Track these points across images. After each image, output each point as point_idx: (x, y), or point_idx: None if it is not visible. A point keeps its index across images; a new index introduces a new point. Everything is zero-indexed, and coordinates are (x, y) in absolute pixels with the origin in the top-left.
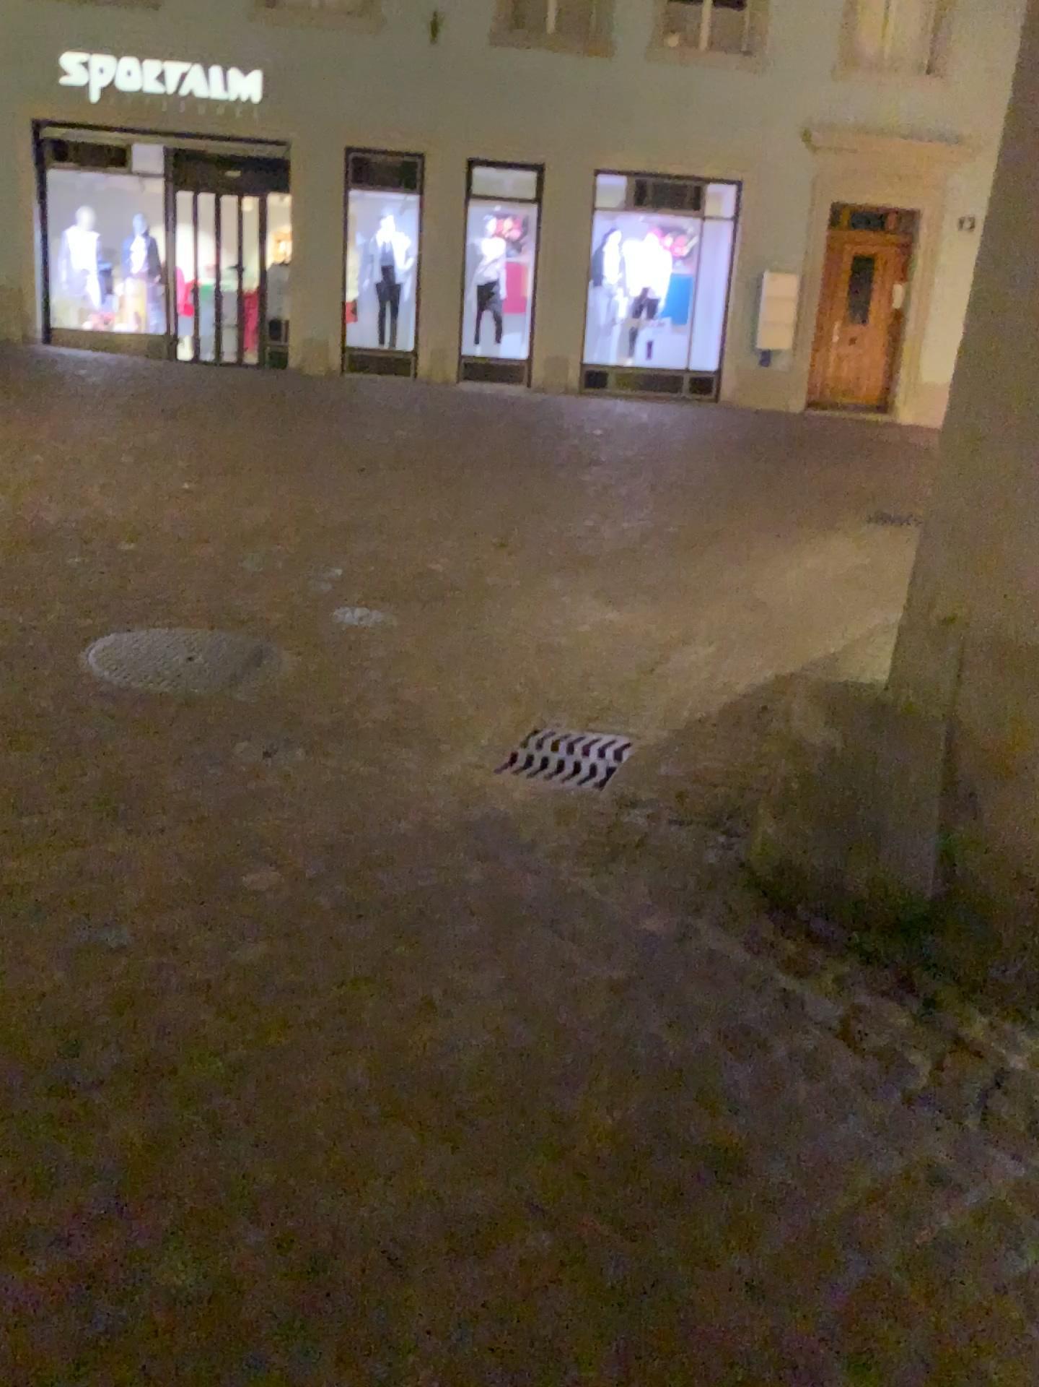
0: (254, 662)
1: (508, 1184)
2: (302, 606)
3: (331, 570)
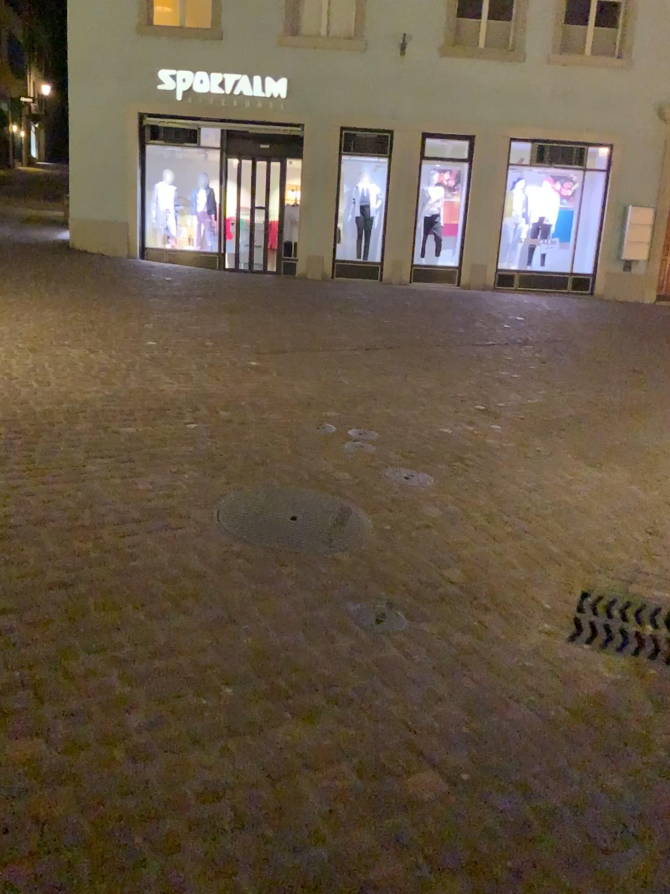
0: (341, 521)
1: None
2: (361, 467)
3: (373, 435)
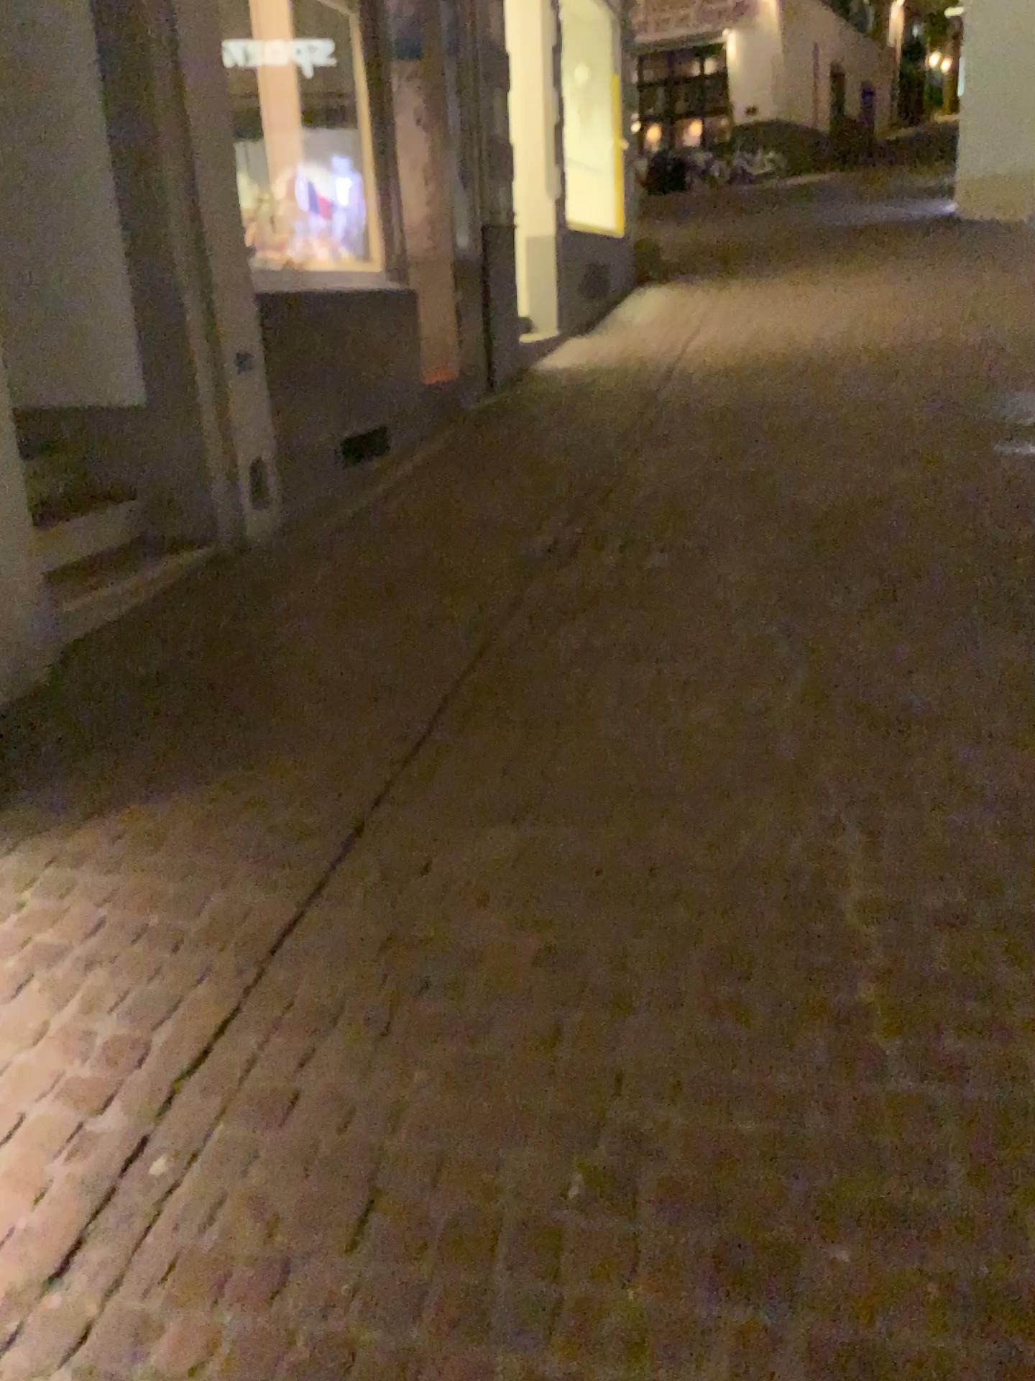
0: None
1: (987, 570)
2: None
3: None
